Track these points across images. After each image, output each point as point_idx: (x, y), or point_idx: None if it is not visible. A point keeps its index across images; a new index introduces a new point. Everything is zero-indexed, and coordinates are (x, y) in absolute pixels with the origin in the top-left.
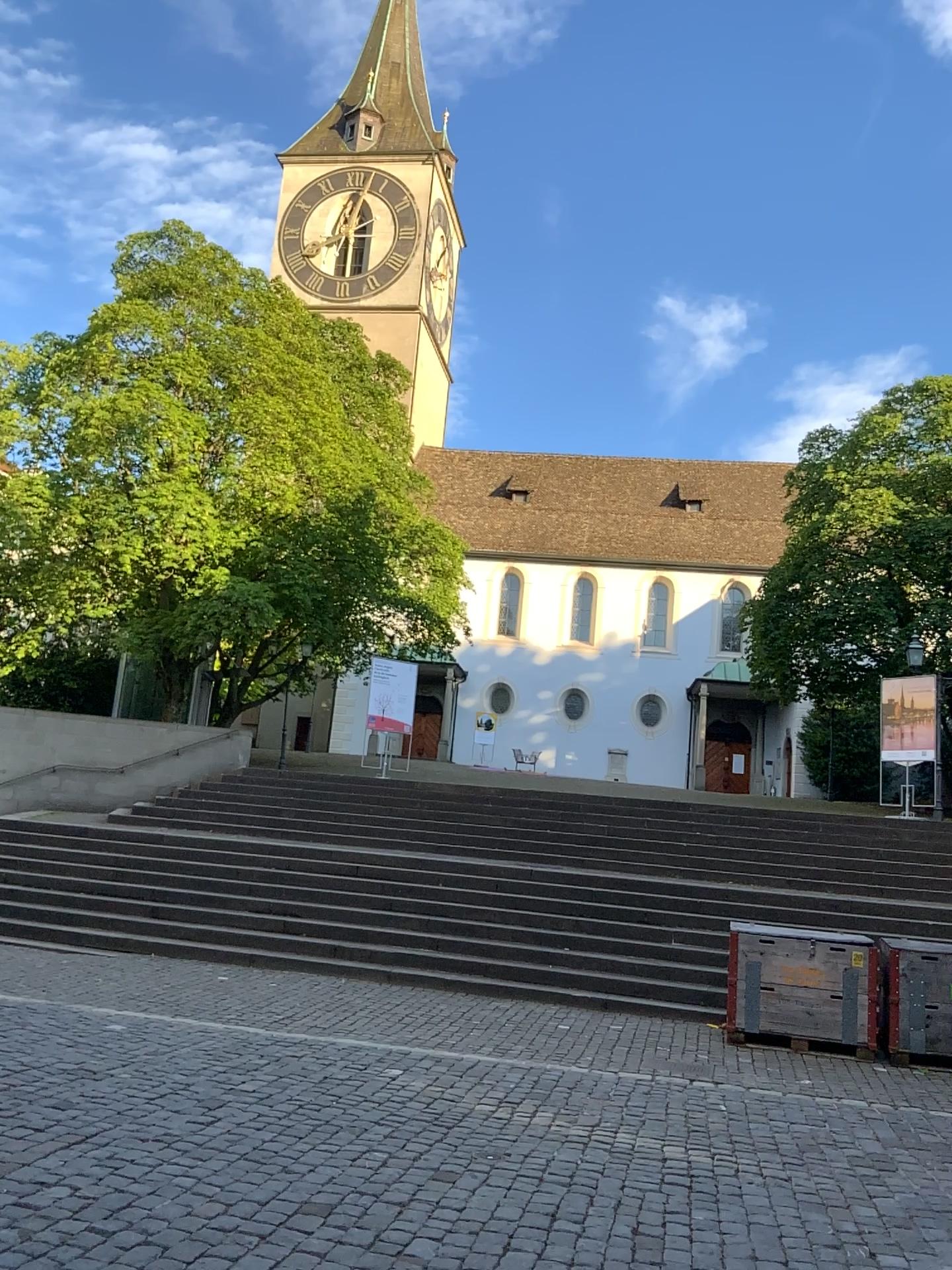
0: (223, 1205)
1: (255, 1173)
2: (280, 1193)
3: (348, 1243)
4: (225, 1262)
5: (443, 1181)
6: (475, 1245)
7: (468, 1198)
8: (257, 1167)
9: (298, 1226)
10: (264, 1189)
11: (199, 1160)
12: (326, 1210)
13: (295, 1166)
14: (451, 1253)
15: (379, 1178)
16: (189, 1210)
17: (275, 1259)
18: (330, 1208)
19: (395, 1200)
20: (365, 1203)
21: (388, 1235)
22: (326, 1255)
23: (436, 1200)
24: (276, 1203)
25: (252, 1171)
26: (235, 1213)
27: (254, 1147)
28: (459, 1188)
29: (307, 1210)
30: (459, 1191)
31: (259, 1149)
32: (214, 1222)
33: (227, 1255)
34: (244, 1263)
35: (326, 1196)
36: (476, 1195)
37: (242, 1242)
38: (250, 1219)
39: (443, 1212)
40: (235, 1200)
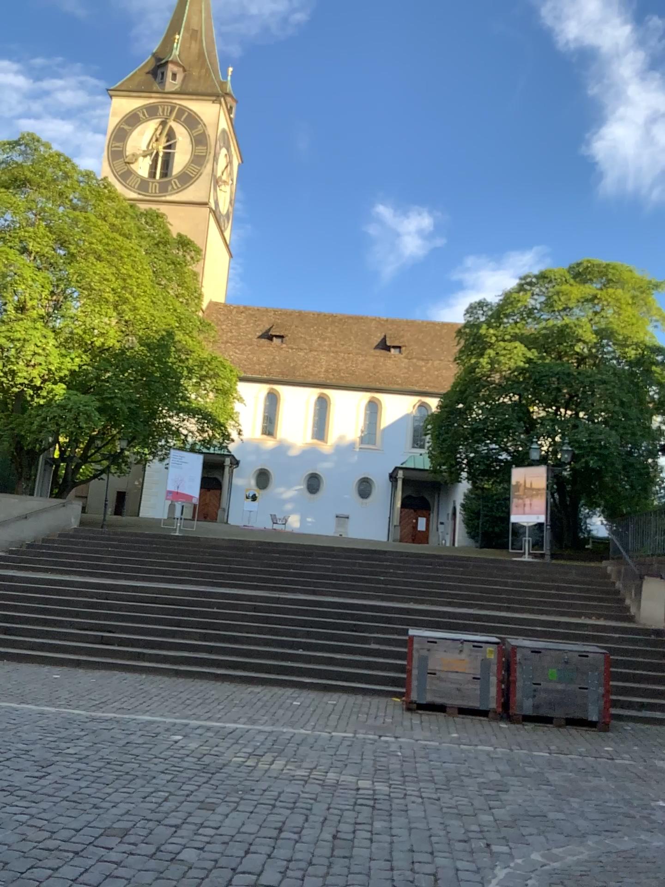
0: (48, 832)
1: (72, 809)
2: (90, 822)
3: (137, 853)
4: (48, 870)
5: (205, 809)
6: (226, 851)
7: (222, 820)
8: (74, 805)
9: (102, 843)
10: (78, 820)
11: (32, 802)
12: (122, 832)
13: (102, 803)
14: (209, 857)
15: (161, 809)
16: (23, 836)
17: (84, 866)
18: (126, 830)
19: (172, 823)
20: (151, 826)
21: (165, 847)
22: (121, 862)
23: (200, 822)
24: (87, 829)
25: (71, 808)
26: (56, 837)
27: (72, 791)
28: (217, 813)
29: (109, 832)
30: (216, 815)
31: (76, 792)
32: (41, 844)
33: (50, 866)
34: (62, 870)
35: (123, 823)
36: (228, 817)
37: (61, 856)
38: (68, 840)
39: (204, 829)
40: (57, 828)
